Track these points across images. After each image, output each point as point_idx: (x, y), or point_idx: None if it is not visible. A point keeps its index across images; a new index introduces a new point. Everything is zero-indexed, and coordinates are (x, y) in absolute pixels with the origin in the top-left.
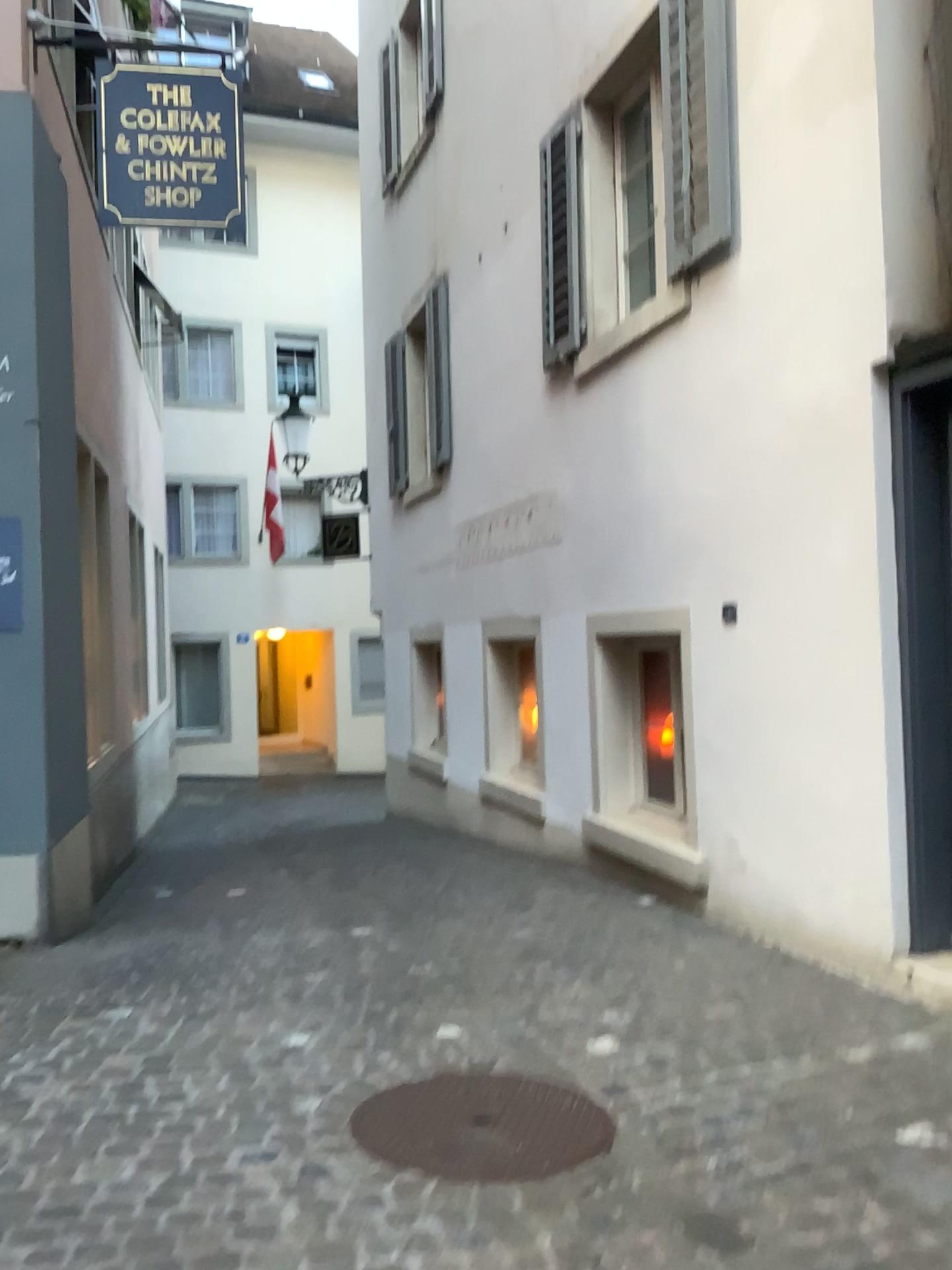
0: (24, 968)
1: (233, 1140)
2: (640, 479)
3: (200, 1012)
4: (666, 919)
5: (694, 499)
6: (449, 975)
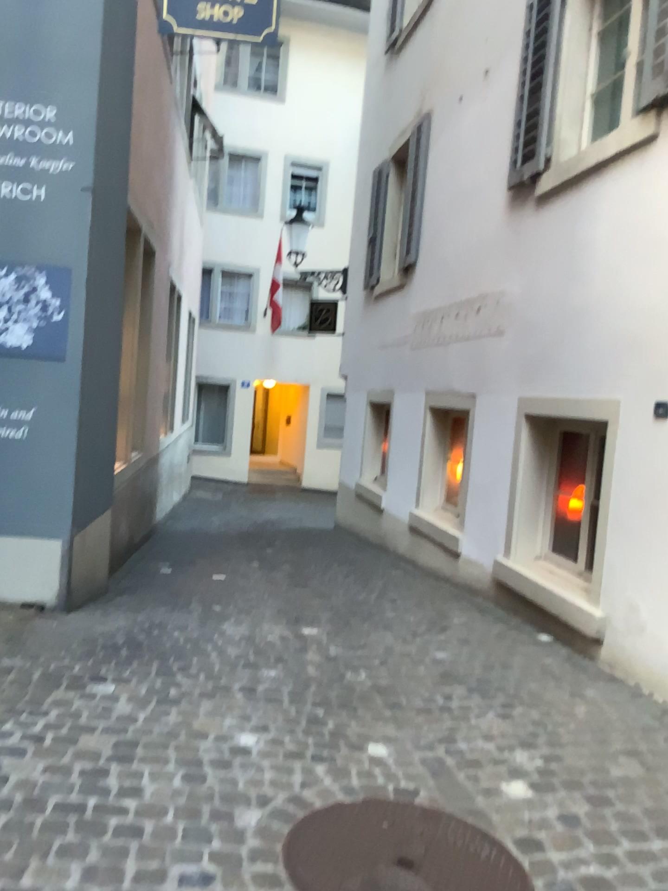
0: (38, 633)
1: (174, 856)
2: (583, 287)
3: (169, 699)
4: (563, 658)
5: (636, 306)
6: (380, 688)
